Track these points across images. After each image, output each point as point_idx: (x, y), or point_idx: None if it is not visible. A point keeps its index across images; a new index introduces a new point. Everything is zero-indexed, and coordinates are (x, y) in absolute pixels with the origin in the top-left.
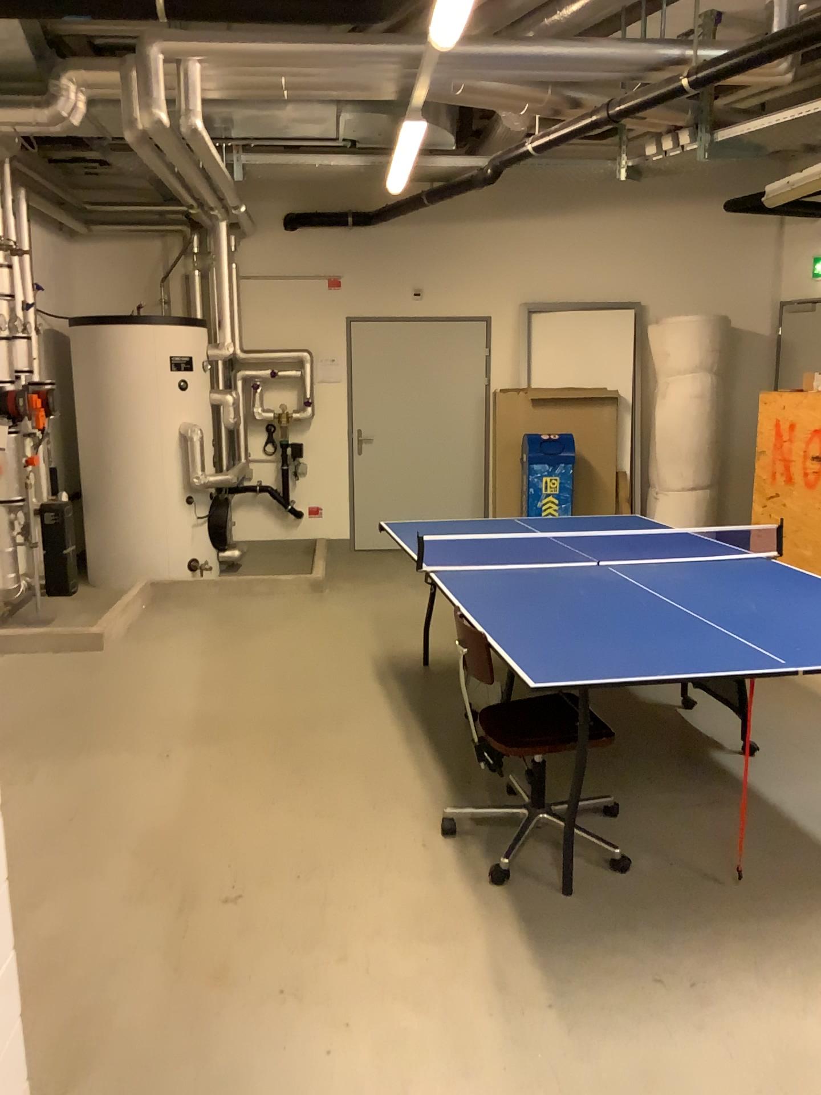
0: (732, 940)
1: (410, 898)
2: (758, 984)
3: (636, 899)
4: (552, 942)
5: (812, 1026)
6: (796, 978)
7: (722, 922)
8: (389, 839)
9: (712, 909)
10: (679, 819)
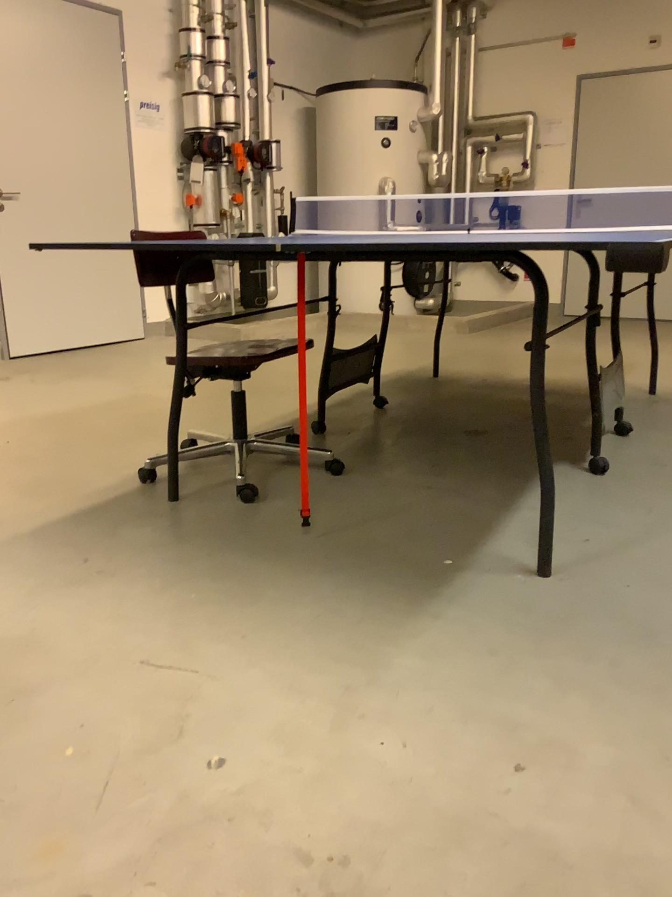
0: (206, 564)
1: (70, 473)
2: (141, 592)
3: (204, 519)
4: (82, 519)
5: (105, 633)
6: (184, 604)
7: (230, 553)
8: (144, 446)
9: (245, 543)
10: (388, 491)
